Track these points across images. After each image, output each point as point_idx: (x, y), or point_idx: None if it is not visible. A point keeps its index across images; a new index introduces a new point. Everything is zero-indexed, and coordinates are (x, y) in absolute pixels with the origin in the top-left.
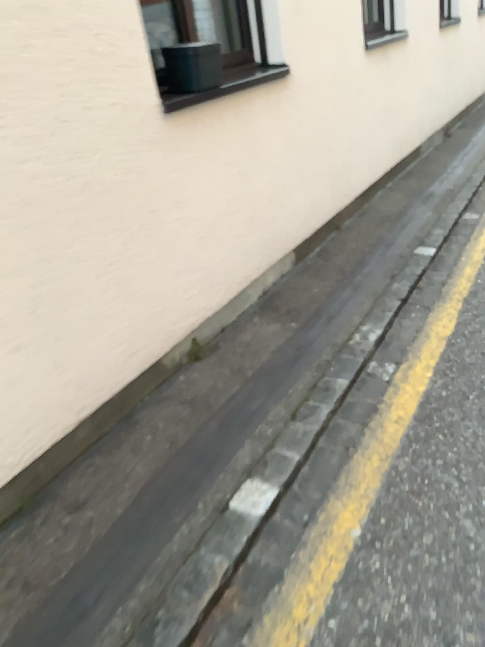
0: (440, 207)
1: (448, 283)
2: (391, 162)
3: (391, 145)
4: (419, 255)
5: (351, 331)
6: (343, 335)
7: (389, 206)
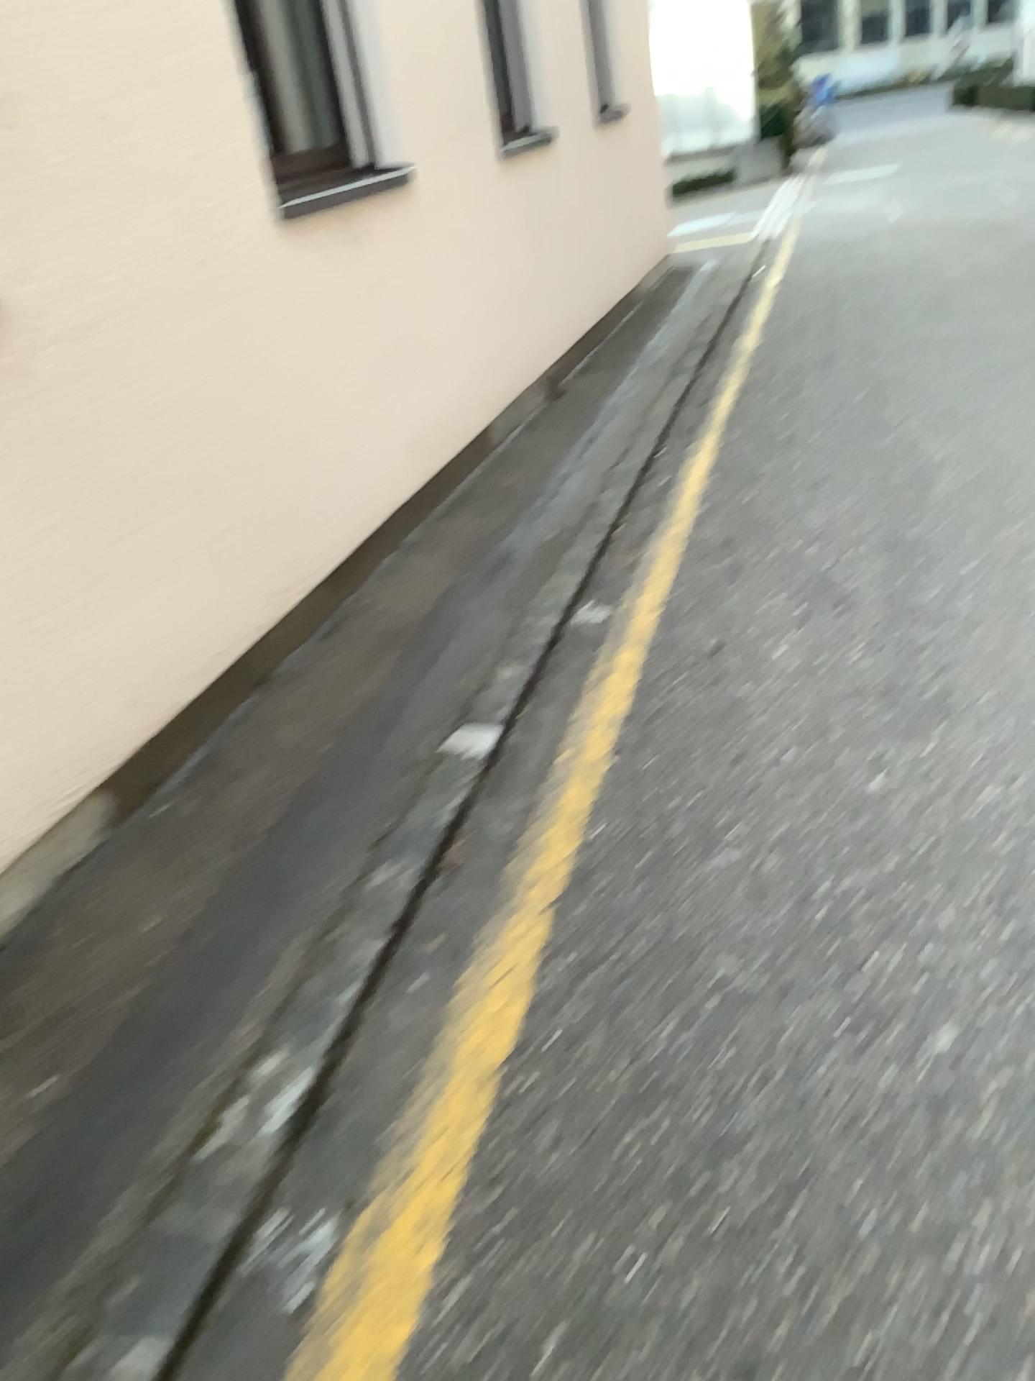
0: (524, 593)
1: (521, 847)
2: (416, 475)
3: (406, 438)
4: (457, 756)
5: (218, 1097)
6: (188, 1124)
7: (408, 597)
